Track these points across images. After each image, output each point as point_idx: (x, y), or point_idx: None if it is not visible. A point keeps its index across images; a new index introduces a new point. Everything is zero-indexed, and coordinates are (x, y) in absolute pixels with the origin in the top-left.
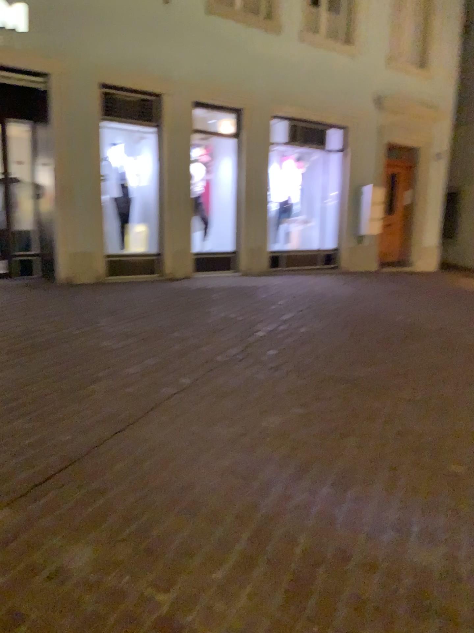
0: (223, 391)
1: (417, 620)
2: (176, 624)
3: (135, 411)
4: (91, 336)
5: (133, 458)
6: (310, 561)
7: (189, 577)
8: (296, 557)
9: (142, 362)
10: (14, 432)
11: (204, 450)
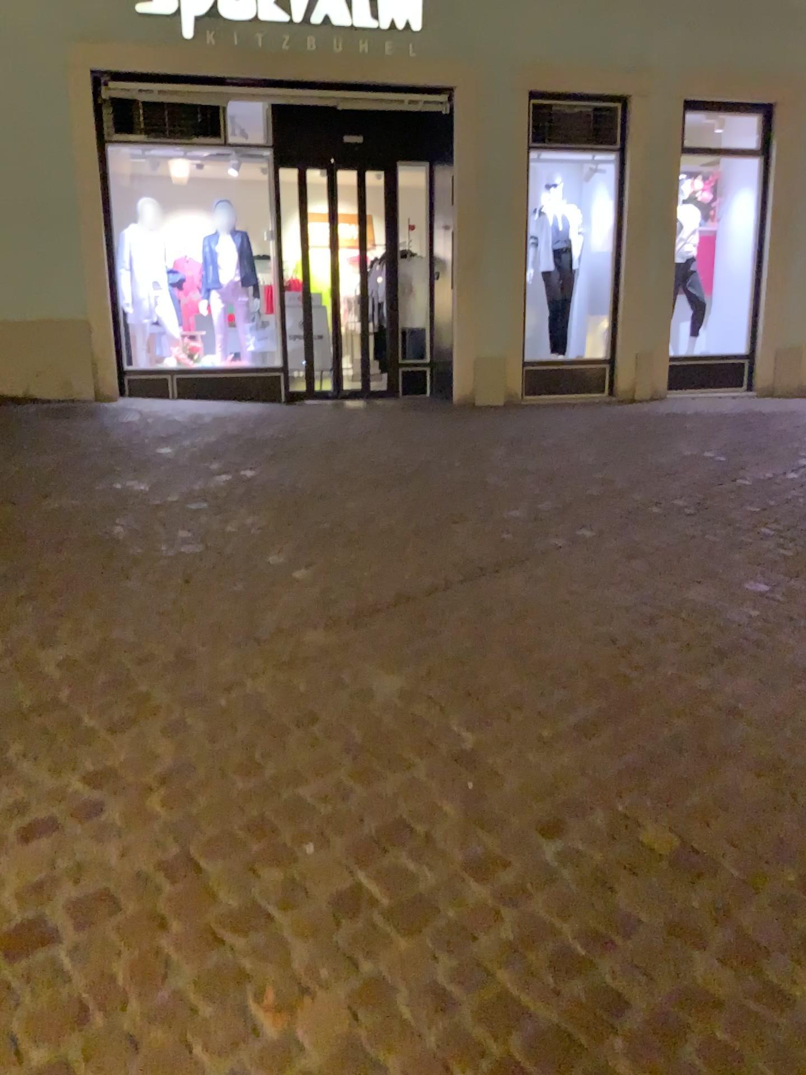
0: (641, 549)
1: (801, 829)
2: (473, 761)
3: (502, 558)
4: (471, 468)
5: (481, 607)
6: (676, 745)
7: (505, 726)
8: (659, 738)
9: (533, 504)
10: (346, 563)
11: (581, 612)
